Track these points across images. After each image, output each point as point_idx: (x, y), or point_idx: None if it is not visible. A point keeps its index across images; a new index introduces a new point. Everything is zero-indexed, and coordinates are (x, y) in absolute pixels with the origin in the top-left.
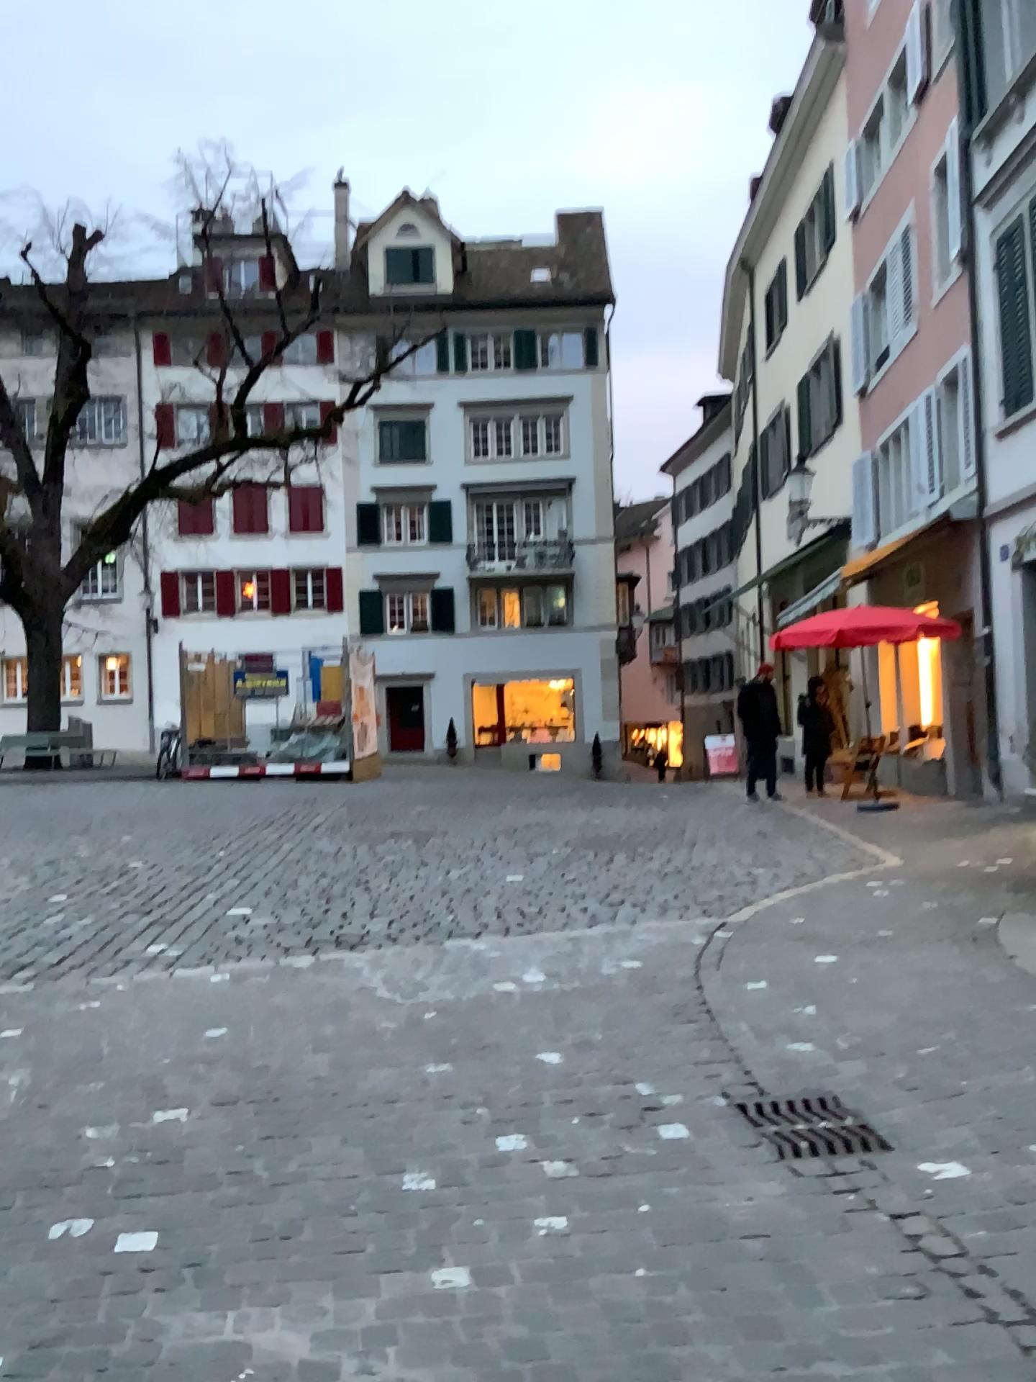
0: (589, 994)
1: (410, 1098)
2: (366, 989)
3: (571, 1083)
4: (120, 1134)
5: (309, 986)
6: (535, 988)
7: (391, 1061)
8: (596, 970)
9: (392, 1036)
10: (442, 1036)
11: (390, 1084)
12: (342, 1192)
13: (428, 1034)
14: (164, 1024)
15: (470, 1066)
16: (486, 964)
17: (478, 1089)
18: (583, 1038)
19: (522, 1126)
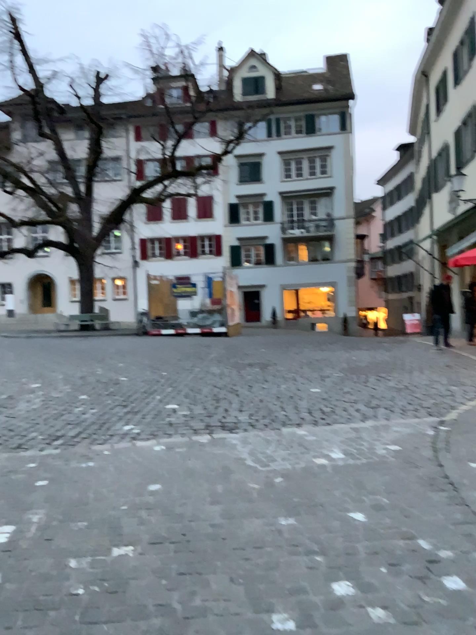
0: (375, 470)
1: (273, 547)
2: (241, 462)
3: (377, 539)
4: (89, 568)
5: (208, 458)
6: (342, 464)
7: (258, 516)
8: (377, 452)
9: (258, 497)
10: (289, 497)
11: (259, 534)
12: (231, 632)
13: (280, 495)
14: (125, 482)
15: (309, 522)
16: (310, 446)
17: (316, 541)
18: (378, 503)
19: (351, 577)
